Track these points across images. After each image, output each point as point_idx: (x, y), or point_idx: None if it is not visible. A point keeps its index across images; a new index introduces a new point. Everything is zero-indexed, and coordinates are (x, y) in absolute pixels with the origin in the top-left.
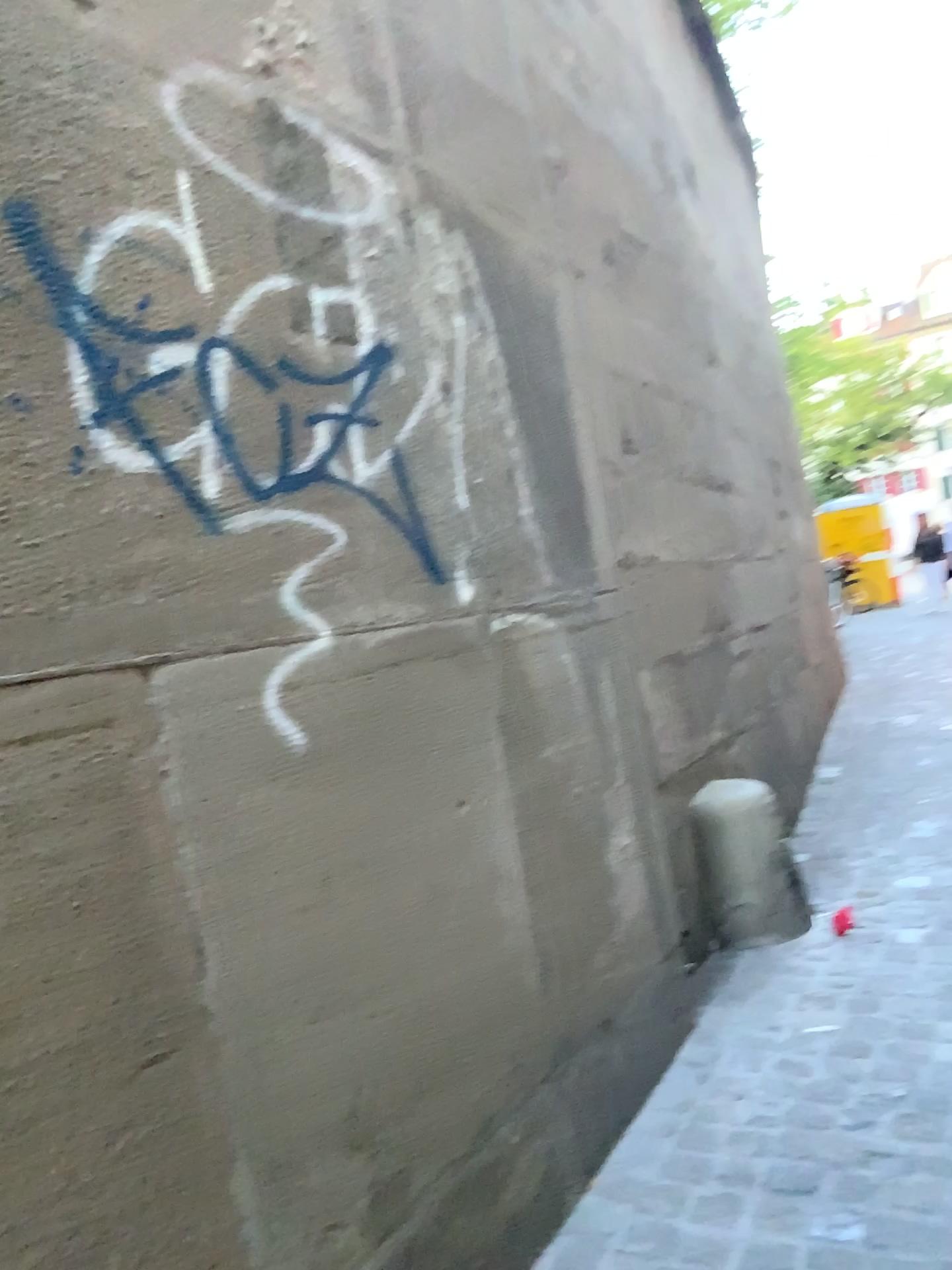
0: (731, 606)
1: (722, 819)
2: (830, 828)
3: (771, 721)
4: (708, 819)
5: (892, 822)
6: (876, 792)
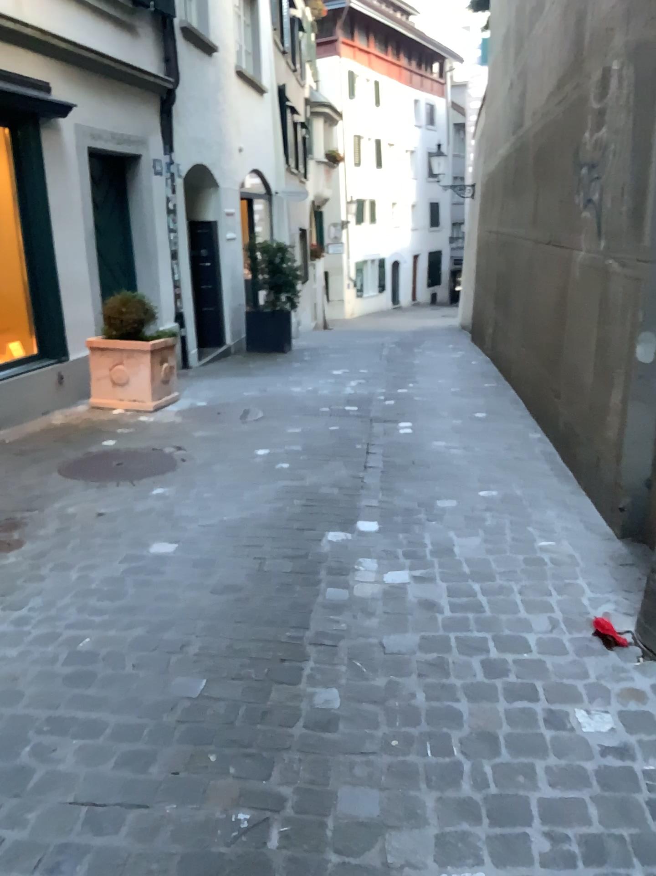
0: None
1: None
2: None
3: None
4: None
5: None
6: None
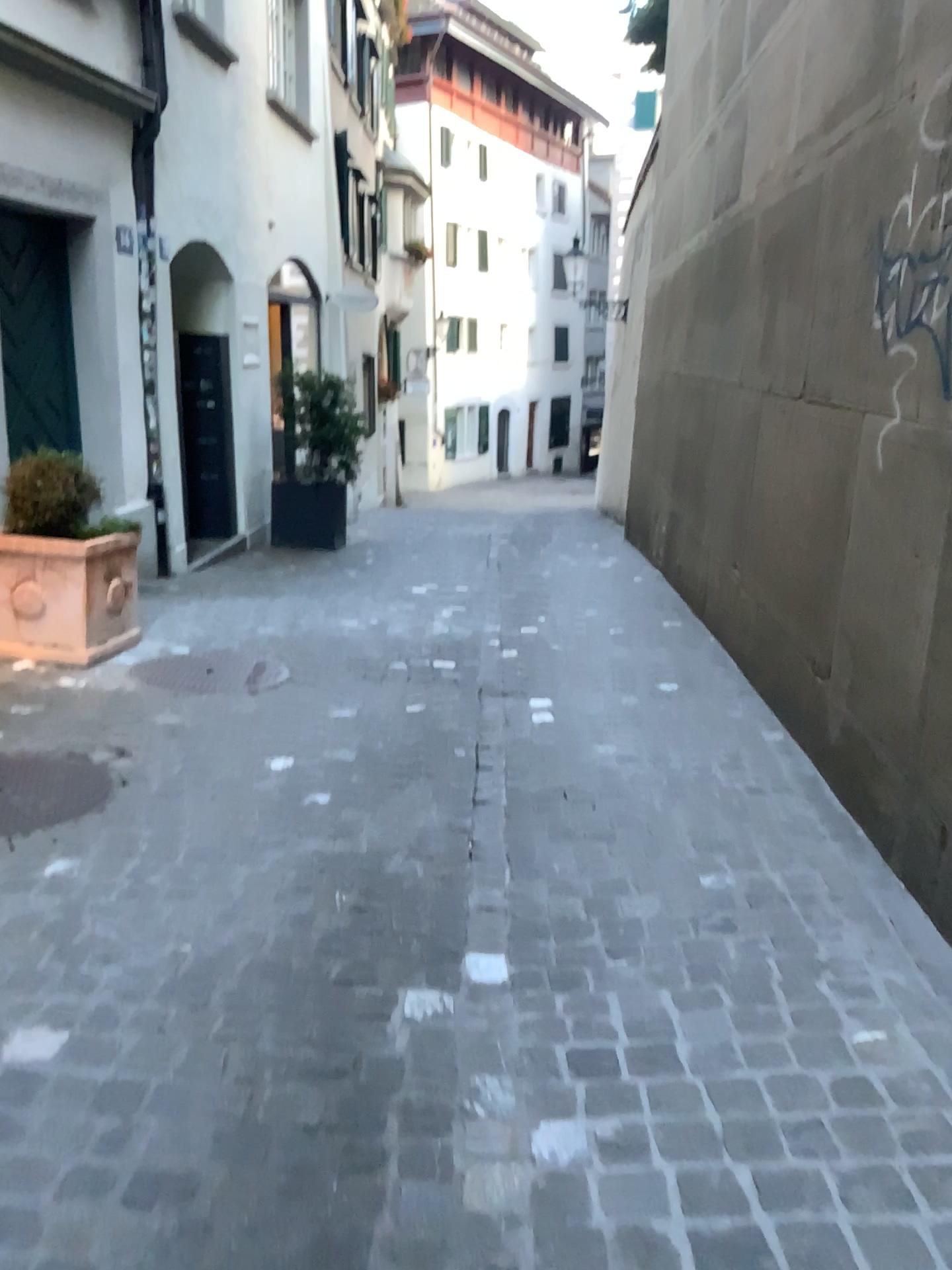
0: None
1: None
2: None
3: None
4: None
5: None
6: None
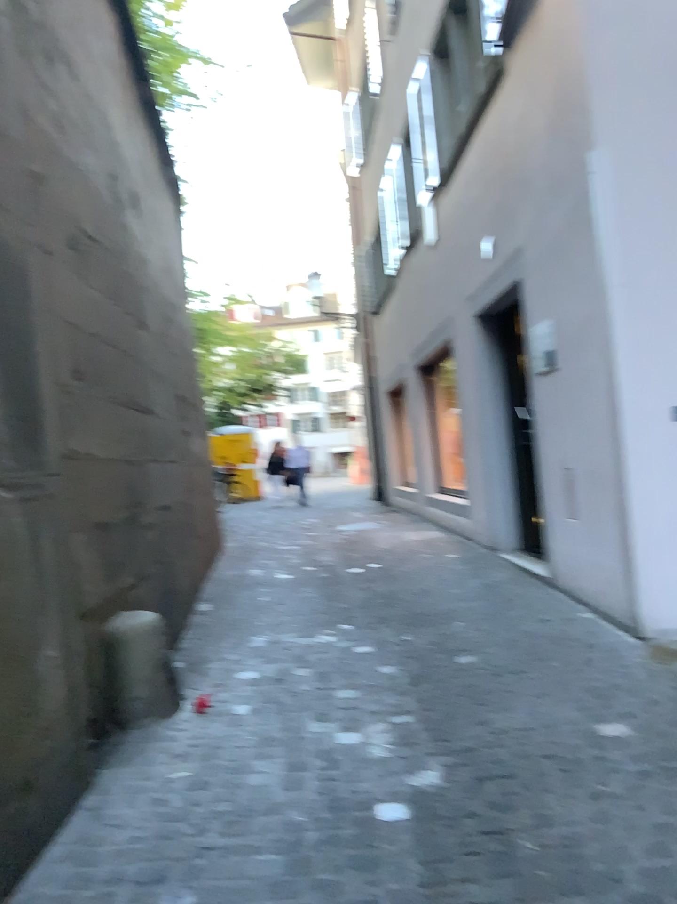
0: (143, 491)
1: (126, 637)
2: (201, 644)
3: (166, 571)
4: (116, 637)
5: (240, 638)
6: (232, 619)
